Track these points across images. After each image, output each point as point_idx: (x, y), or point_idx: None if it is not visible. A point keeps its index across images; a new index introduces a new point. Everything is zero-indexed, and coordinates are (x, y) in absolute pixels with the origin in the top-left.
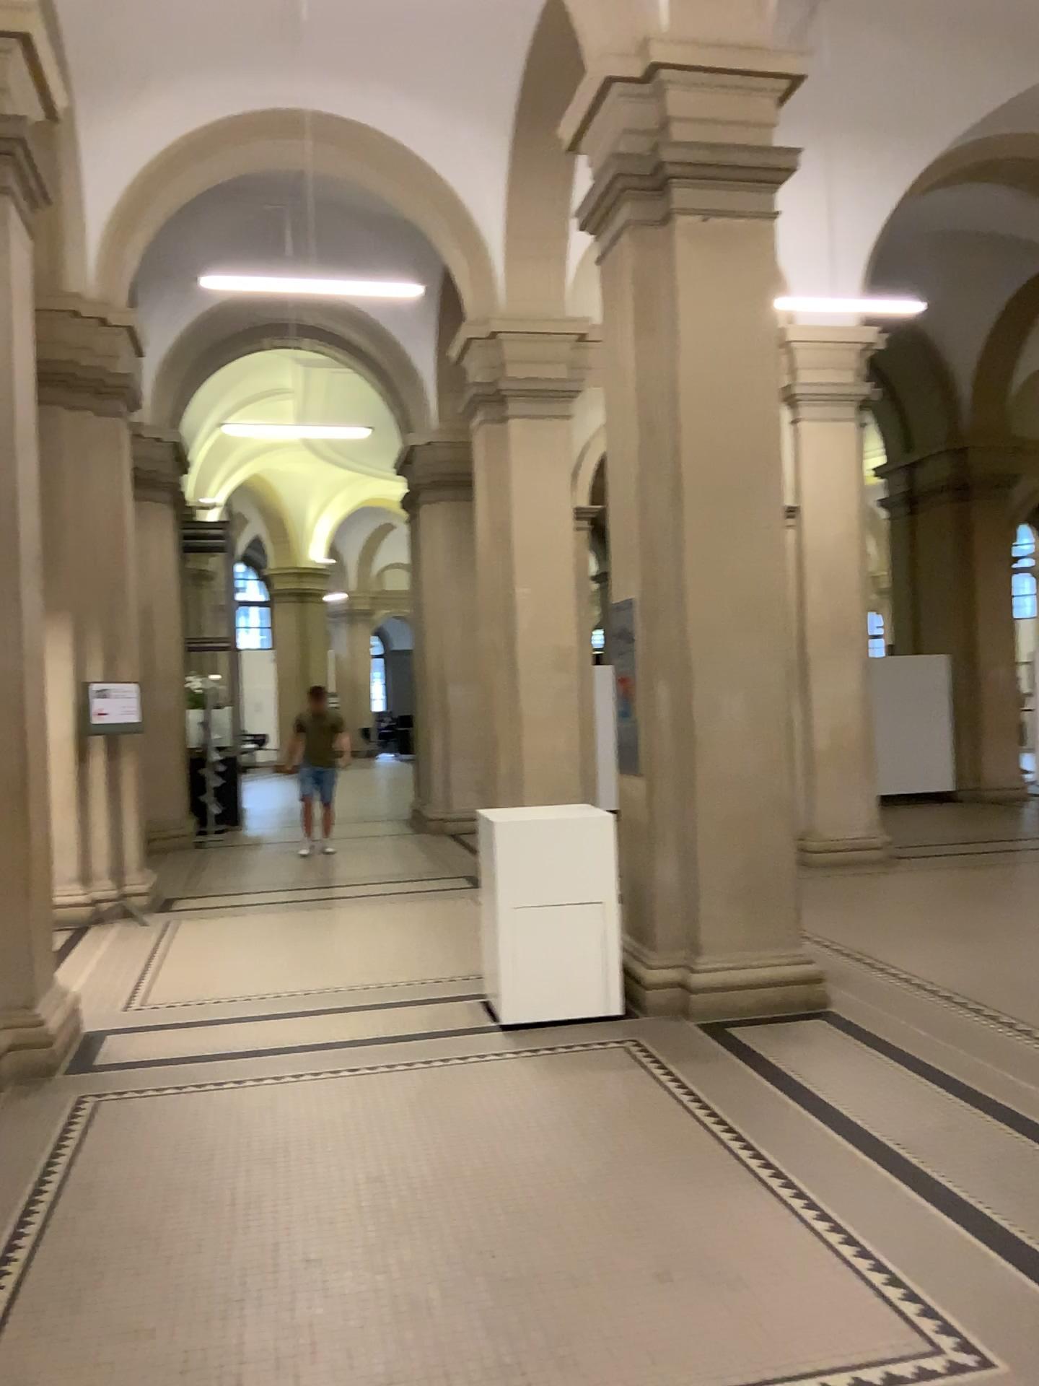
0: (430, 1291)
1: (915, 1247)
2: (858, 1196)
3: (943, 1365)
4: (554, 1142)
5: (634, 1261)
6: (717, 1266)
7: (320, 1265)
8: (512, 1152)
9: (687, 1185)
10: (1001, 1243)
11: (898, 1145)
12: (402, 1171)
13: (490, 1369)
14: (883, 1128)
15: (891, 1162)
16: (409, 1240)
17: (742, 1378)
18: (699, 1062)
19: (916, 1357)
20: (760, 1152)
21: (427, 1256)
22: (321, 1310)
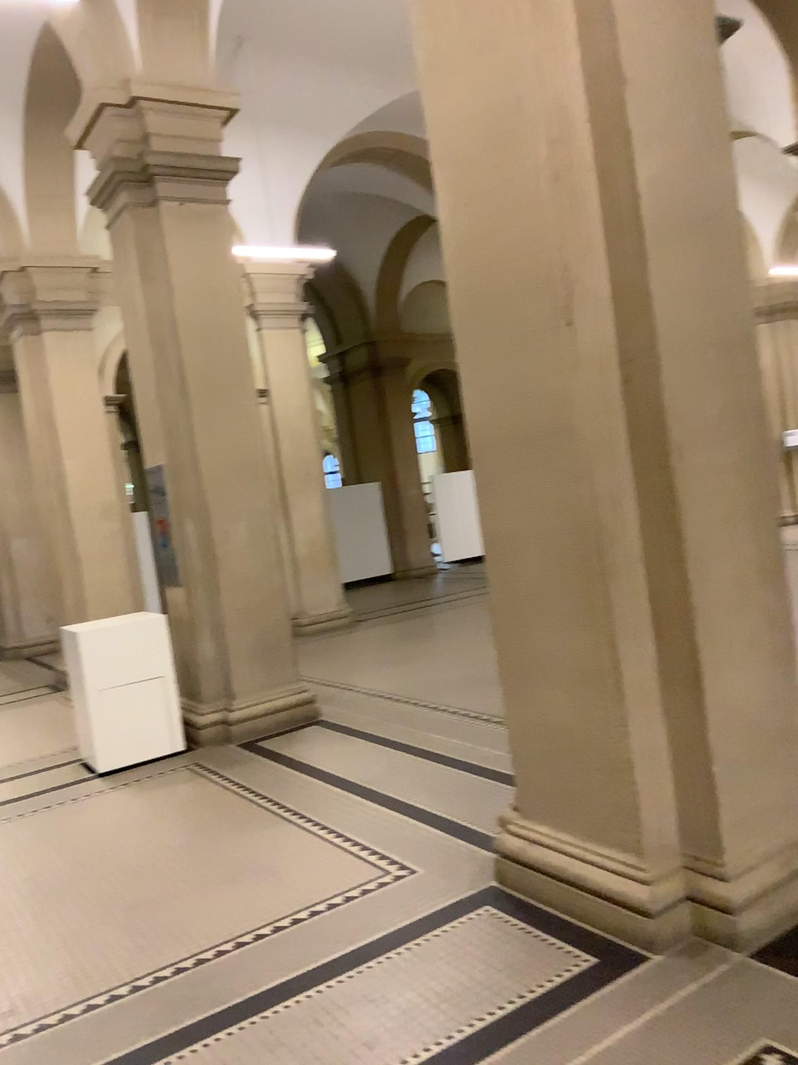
0: (85, 925)
1: (375, 830)
2: (343, 813)
3: (391, 878)
4: (151, 830)
5: (214, 877)
6: (264, 867)
7: (3, 933)
8: (123, 842)
9: (241, 832)
10: (421, 817)
11: (364, 782)
12: (48, 870)
13: (134, 951)
14: (355, 776)
15: (360, 792)
16: (64, 904)
17: (285, 913)
18: (239, 766)
19: (377, 878)
20: (284, 805)
21: (78, 909)
22: (11, 954)
